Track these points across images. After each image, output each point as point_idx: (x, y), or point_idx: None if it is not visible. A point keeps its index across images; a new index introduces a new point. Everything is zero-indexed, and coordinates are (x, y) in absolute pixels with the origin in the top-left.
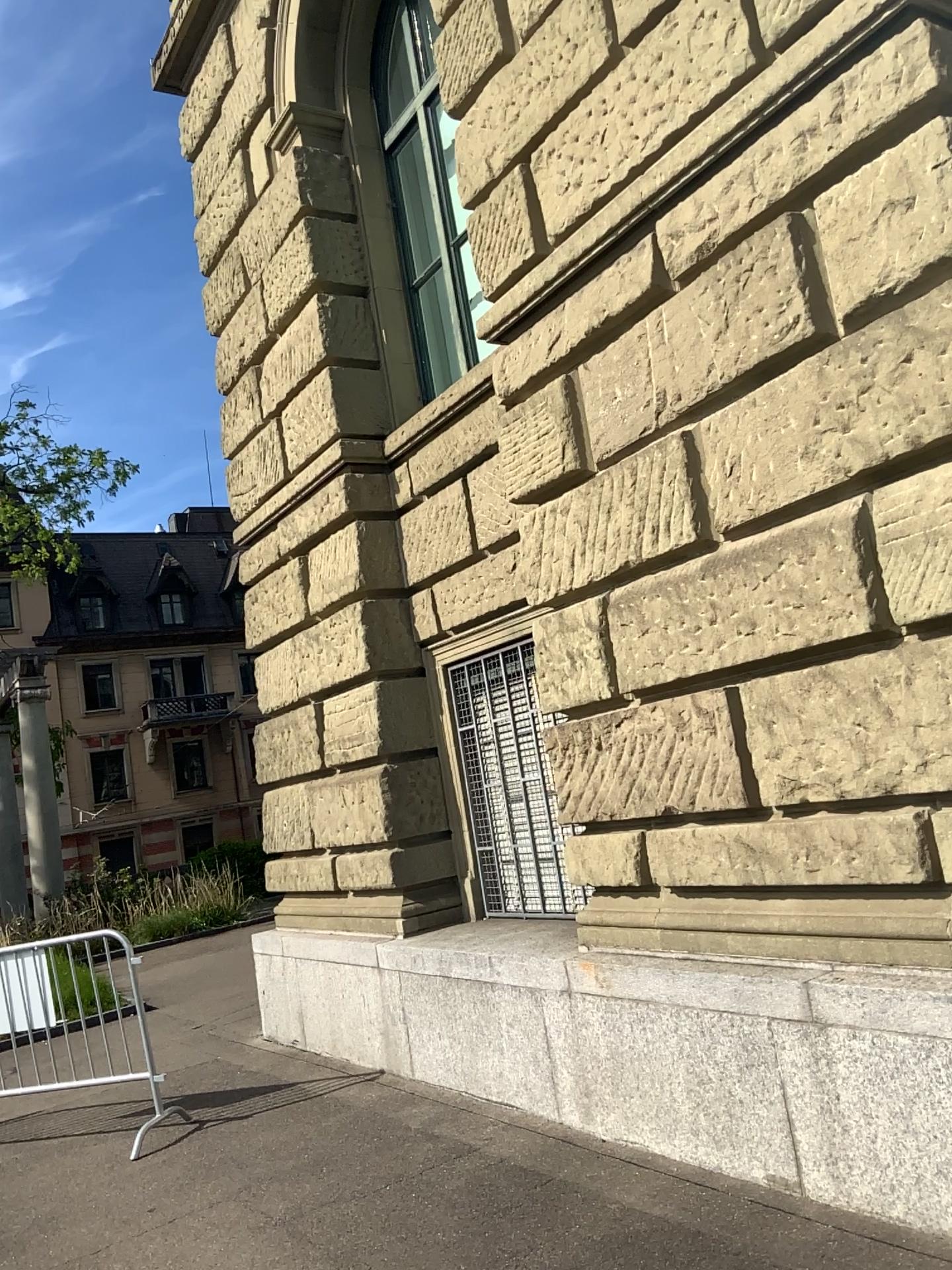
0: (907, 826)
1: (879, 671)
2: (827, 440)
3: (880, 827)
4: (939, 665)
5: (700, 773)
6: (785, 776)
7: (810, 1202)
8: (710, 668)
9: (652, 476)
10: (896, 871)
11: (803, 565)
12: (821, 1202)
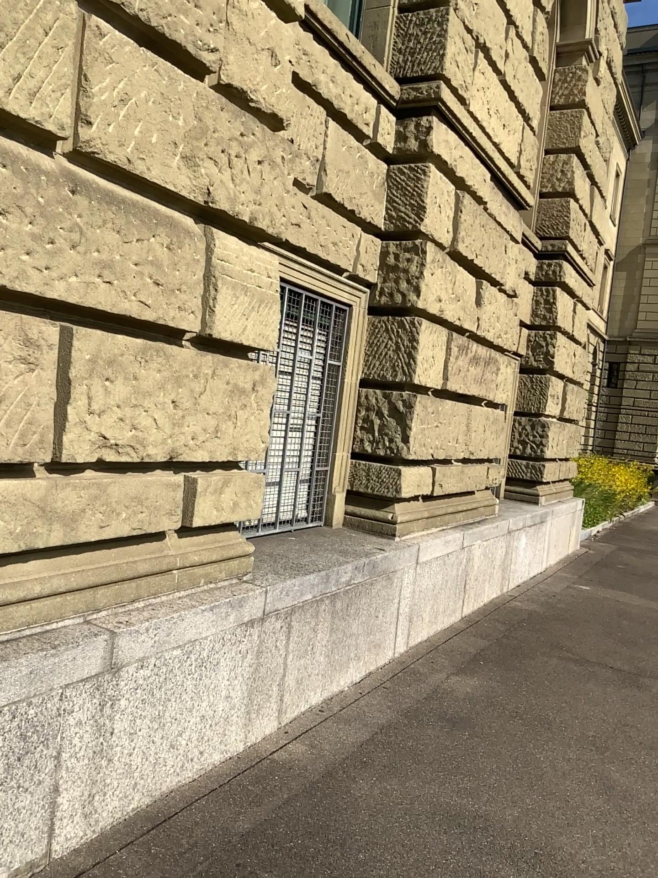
0: (180, 486)
1: (195, 365)
2: (207, 166)
3: (164, 486)
4: (228, 375)
5: (1, 413)
6: (100, 433)
7: (56, 862)
8: (52, 295)
9: (31, 11)
10: (163, 522)
11: (168, 250)
12: (66, 853)
